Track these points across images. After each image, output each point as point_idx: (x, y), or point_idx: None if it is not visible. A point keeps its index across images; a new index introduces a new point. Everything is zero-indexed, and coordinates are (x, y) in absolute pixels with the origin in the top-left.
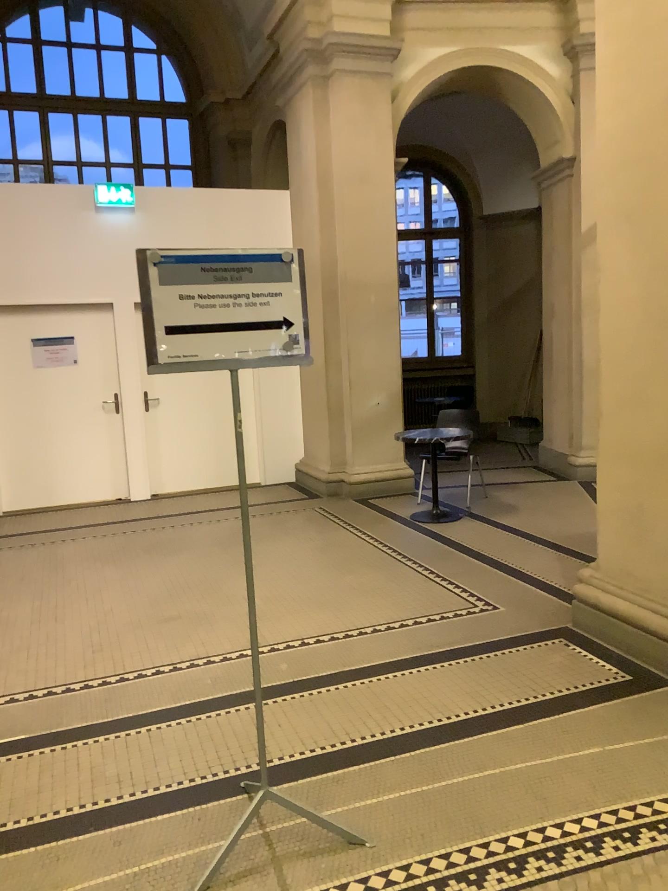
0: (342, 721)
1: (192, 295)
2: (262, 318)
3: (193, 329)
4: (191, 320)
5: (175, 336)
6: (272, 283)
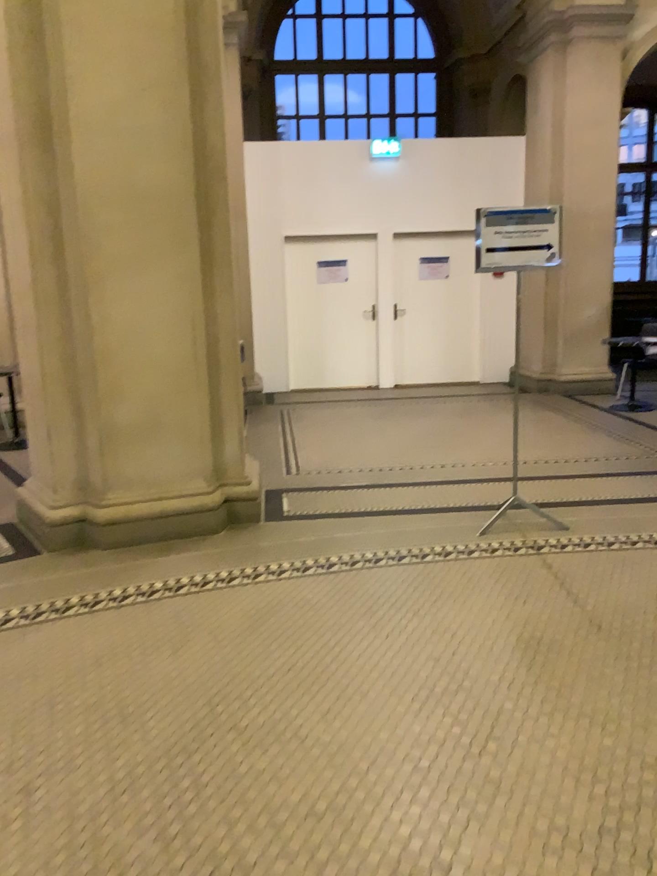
0: (555, 491)
1: (501, 231)
2: (536, 244)
3: (500, 249)
4: (499, 244)
5: (490, 253)
6: (543, 225)
